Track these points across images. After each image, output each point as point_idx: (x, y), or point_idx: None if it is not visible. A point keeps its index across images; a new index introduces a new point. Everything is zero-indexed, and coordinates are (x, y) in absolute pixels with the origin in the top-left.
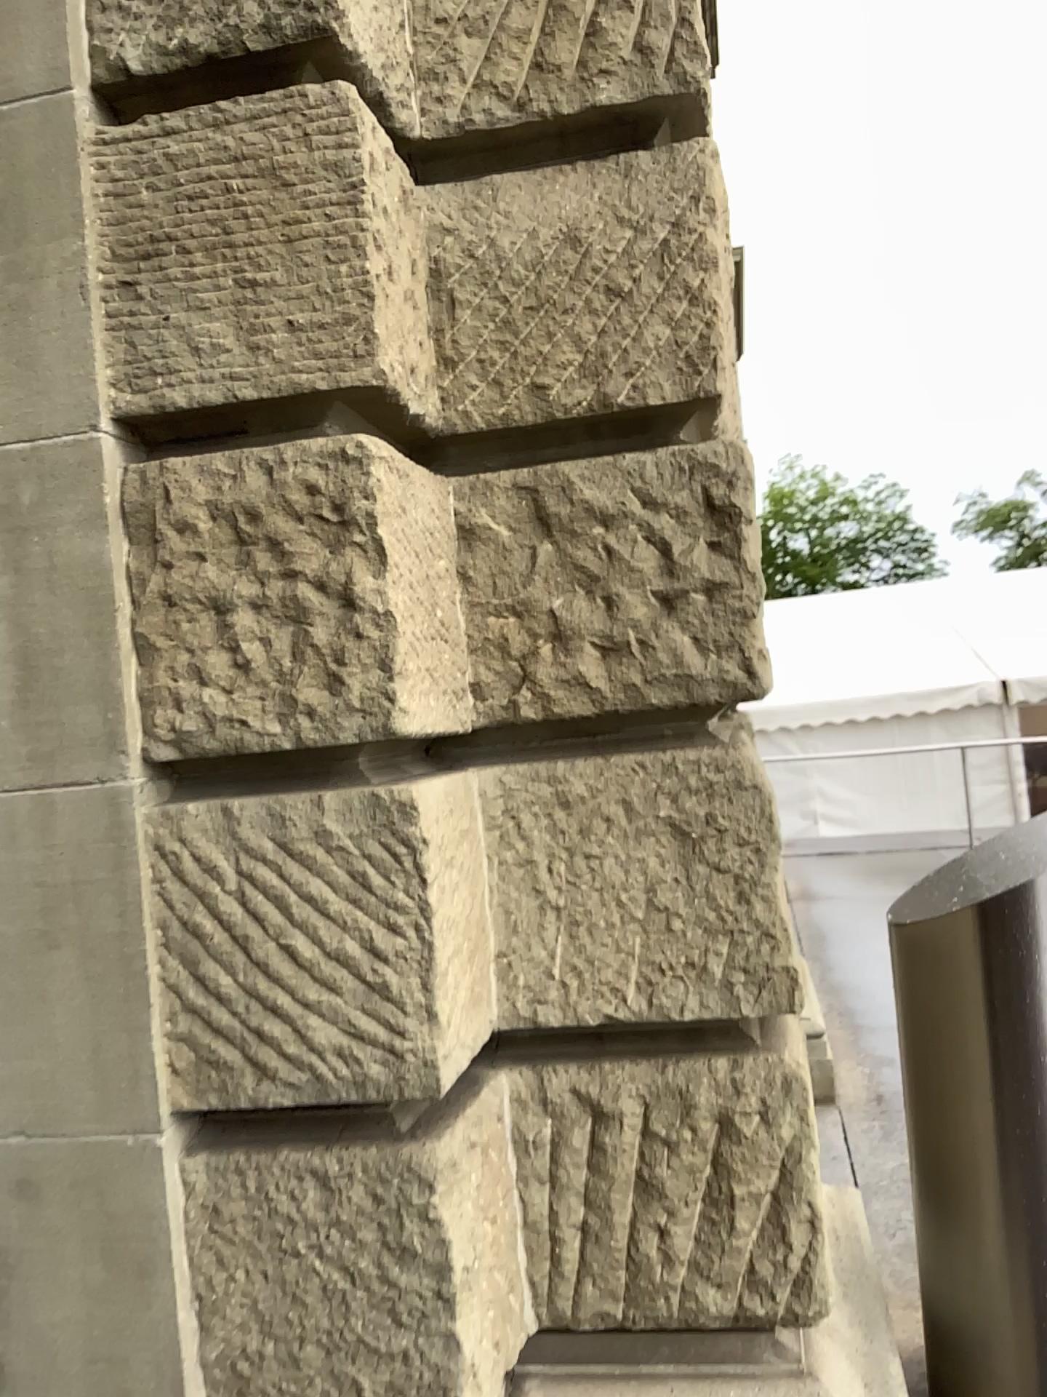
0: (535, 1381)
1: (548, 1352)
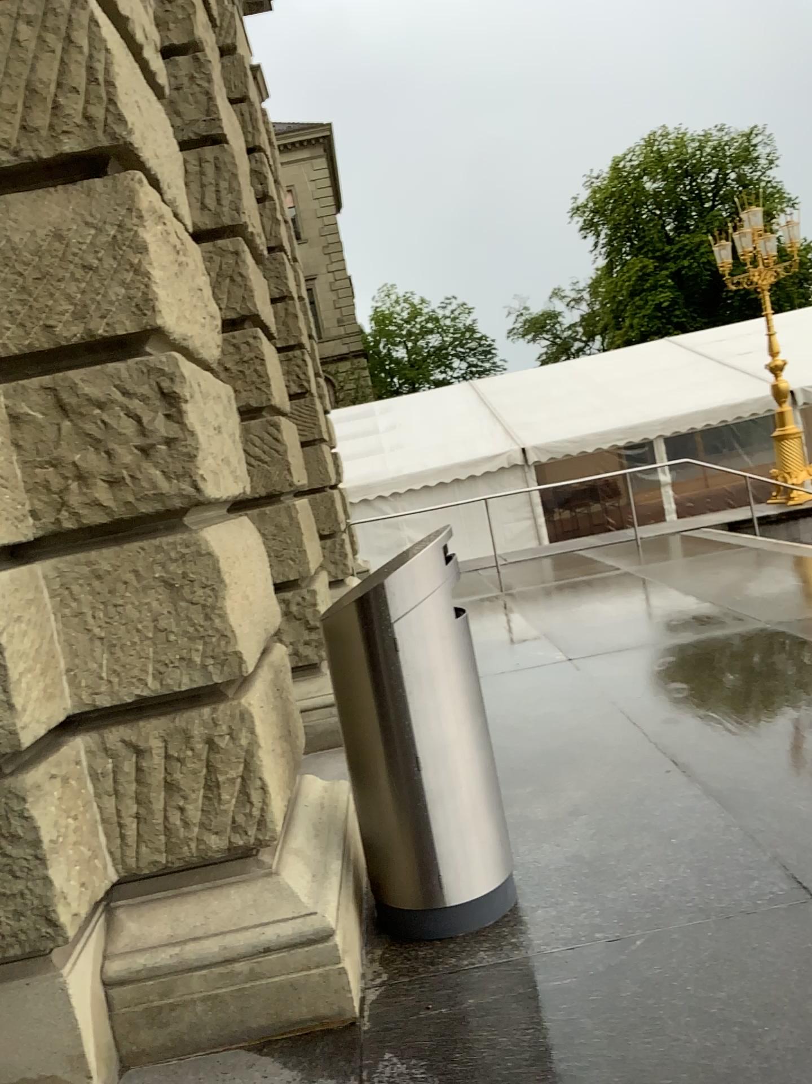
0: (119, 908)
1: (127, 892)
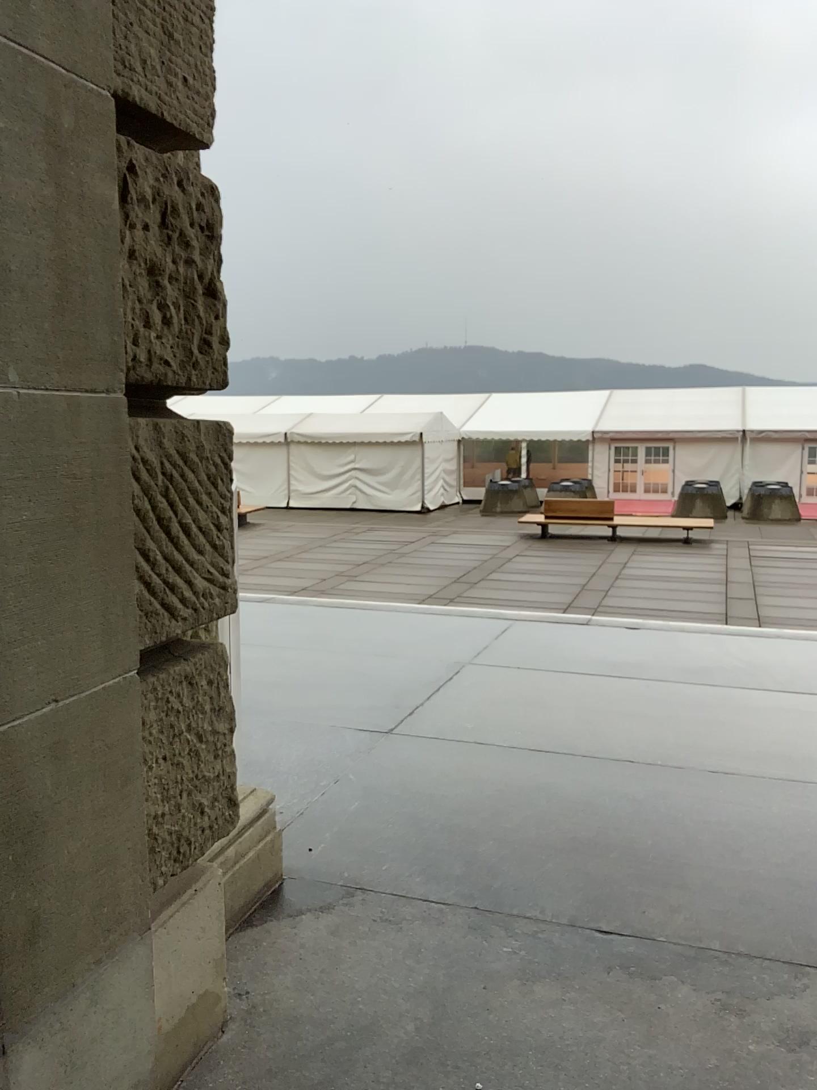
0: None
1: None
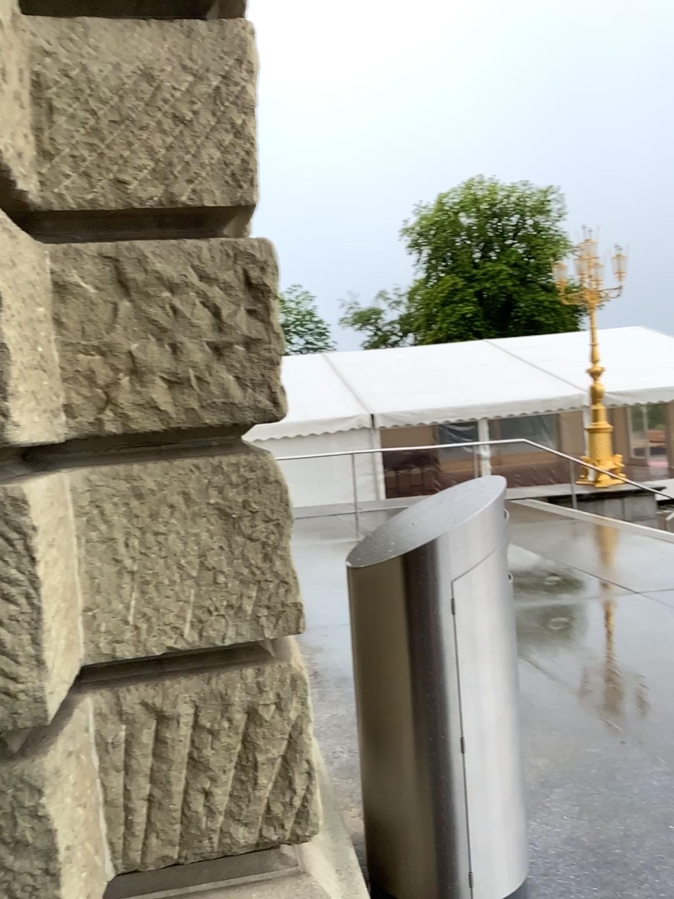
0: None
1: (121, 890)
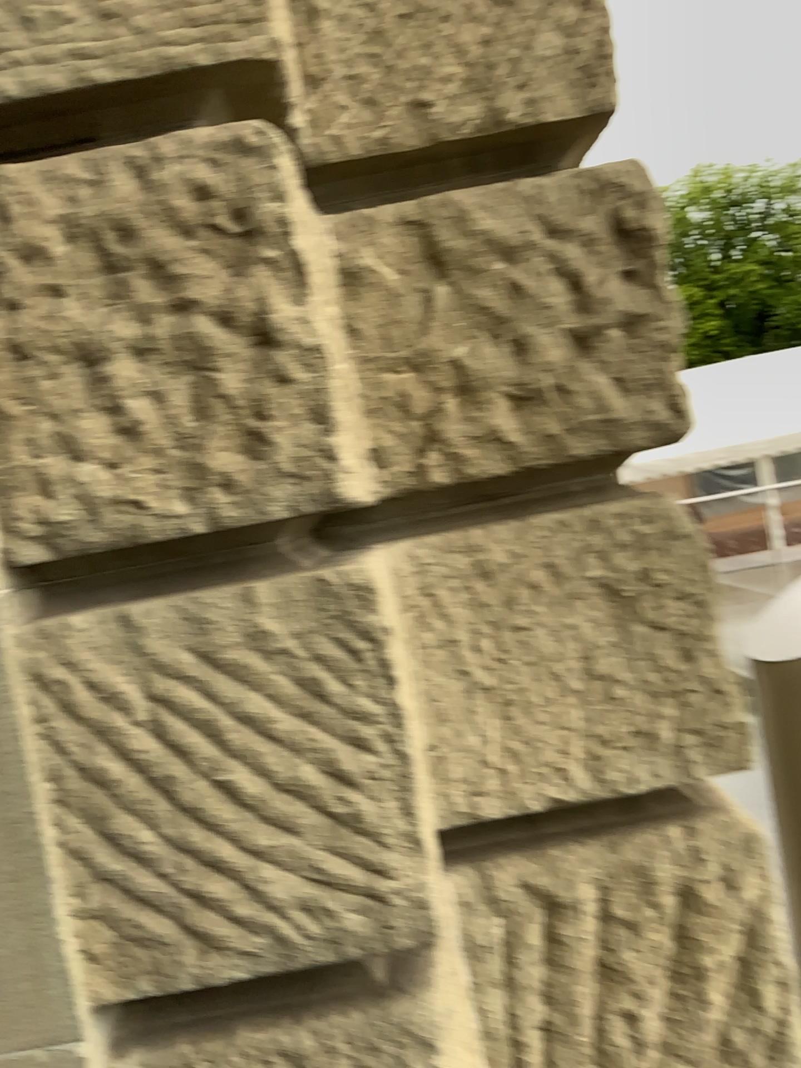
0: None
1: None
